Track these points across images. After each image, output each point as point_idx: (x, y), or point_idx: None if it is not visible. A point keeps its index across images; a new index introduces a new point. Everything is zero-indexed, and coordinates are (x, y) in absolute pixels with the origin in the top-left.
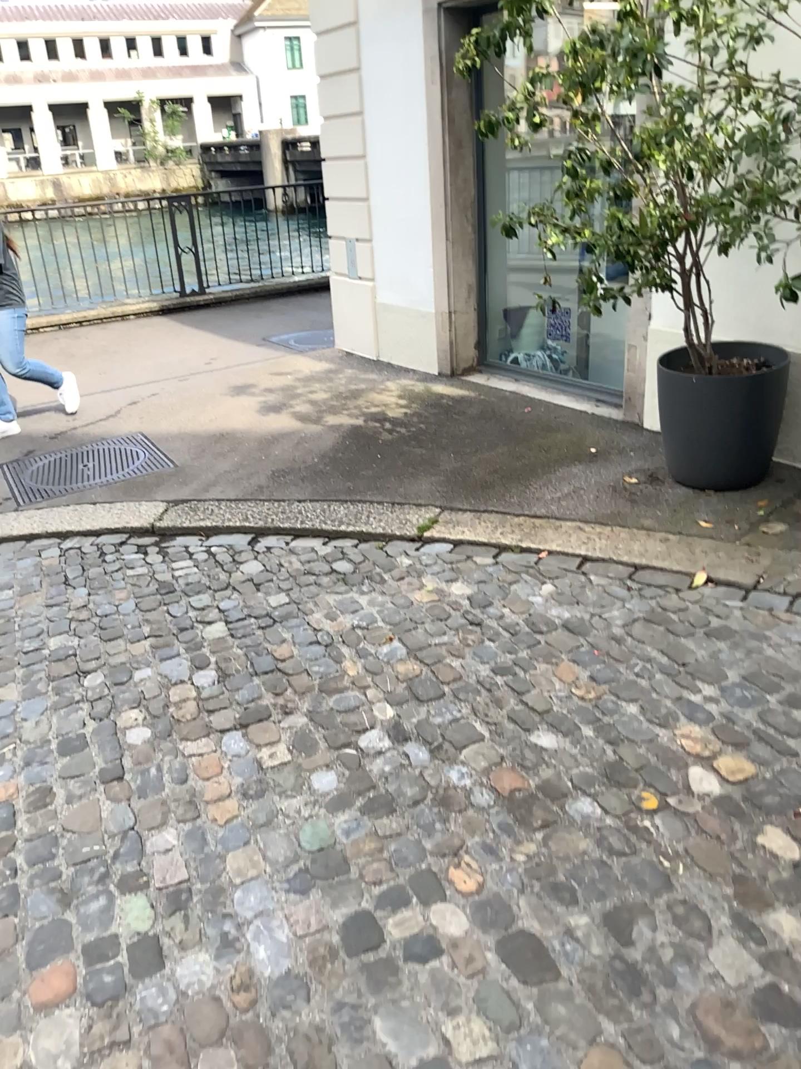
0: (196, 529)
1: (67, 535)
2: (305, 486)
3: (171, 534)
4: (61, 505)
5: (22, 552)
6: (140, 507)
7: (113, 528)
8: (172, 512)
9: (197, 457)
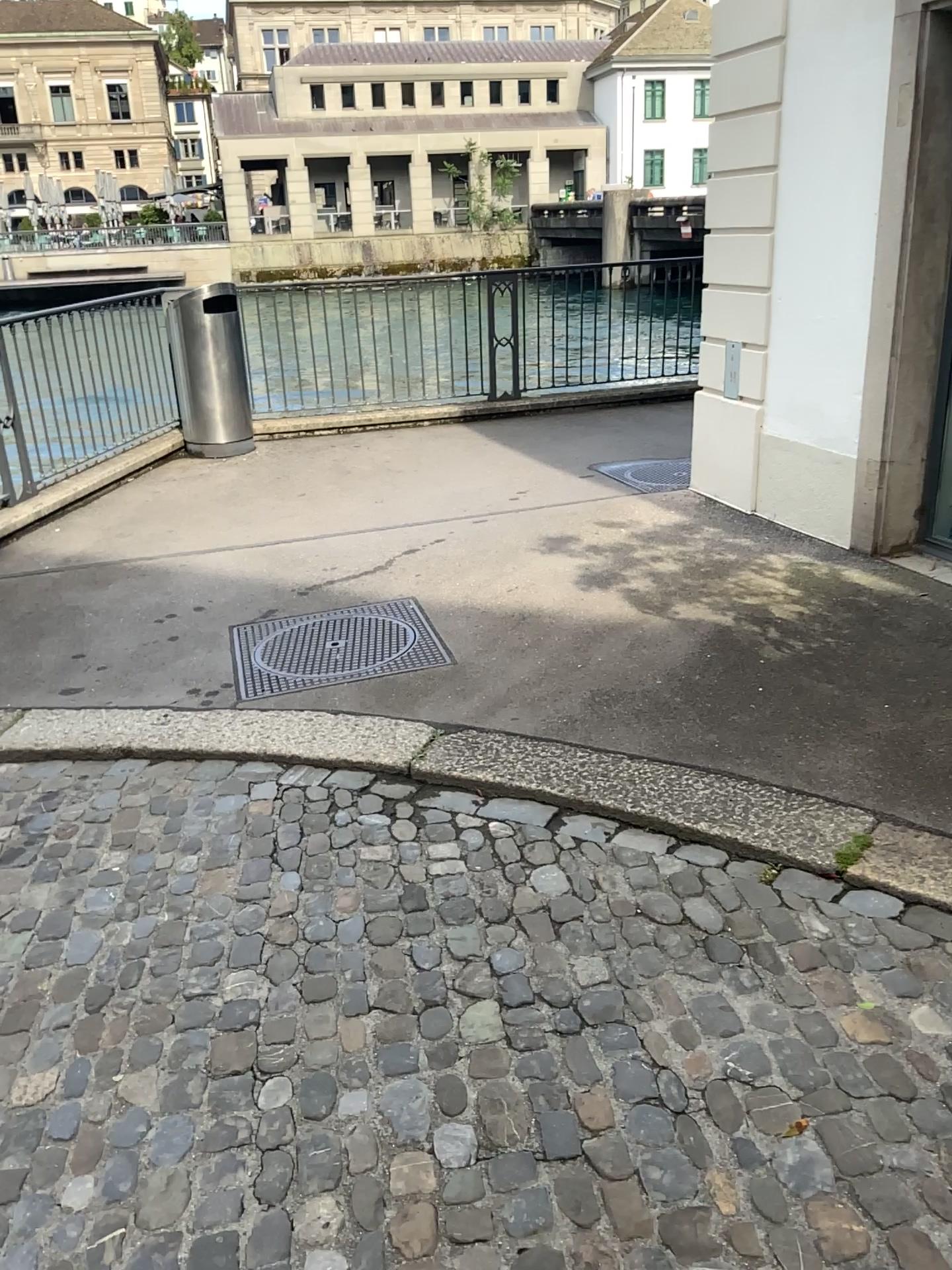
0: (473, 780)
1: (291, 761)
2: (642, 727)
3: (434, 786)
4: (292, 708)
5: (226, 782)
6: (398, 728)
7: (354, 759)
8: (441, 744)
9: (486, 648)
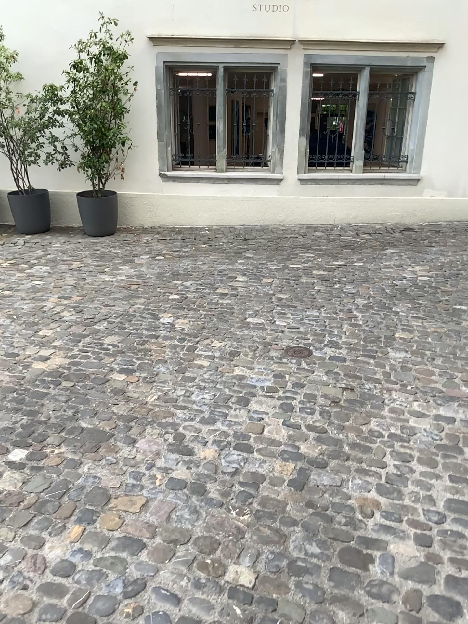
0: None
1: None
2: None
3: None
4: None
5: None
6: None
7: None
8: None
9: None
